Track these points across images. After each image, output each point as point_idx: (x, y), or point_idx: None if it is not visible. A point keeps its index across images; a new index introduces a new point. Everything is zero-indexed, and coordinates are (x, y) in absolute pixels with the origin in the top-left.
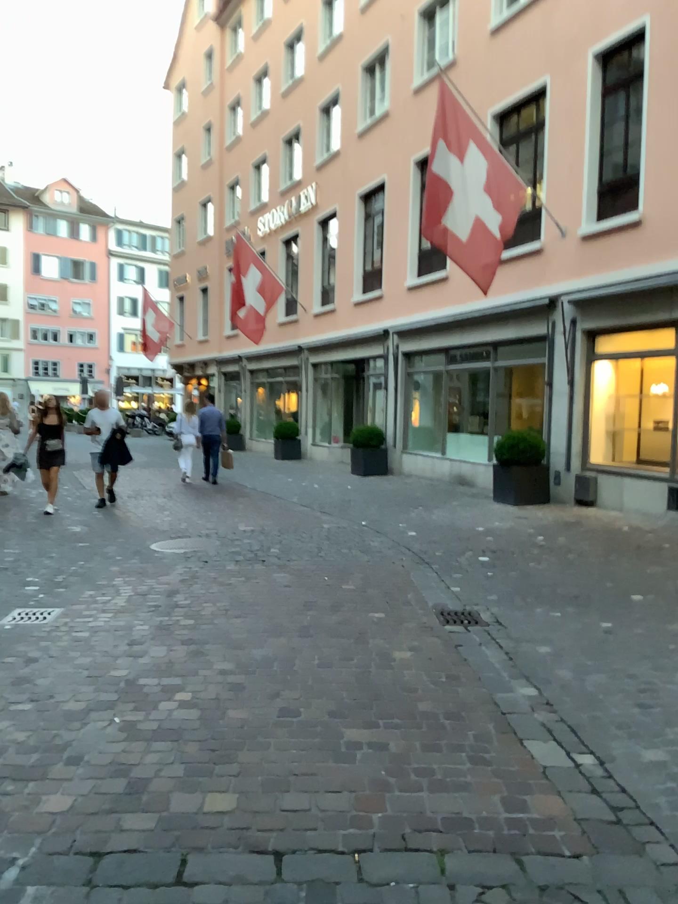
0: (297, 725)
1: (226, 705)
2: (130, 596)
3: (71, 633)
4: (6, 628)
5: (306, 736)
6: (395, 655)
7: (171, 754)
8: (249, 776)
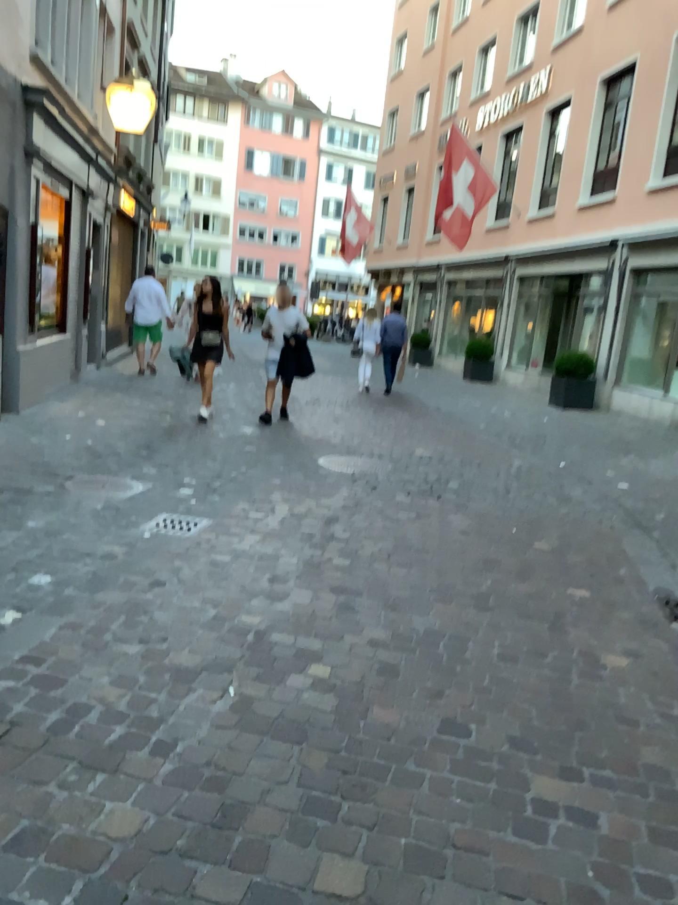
0: (464, 758)
1: (371, 701)
2: (283, 520)
3: (207, 557)
4: (140, 539)
5: (476, 781)
6: (607, 660)
7: (285, 771)
8: (387, 840)
